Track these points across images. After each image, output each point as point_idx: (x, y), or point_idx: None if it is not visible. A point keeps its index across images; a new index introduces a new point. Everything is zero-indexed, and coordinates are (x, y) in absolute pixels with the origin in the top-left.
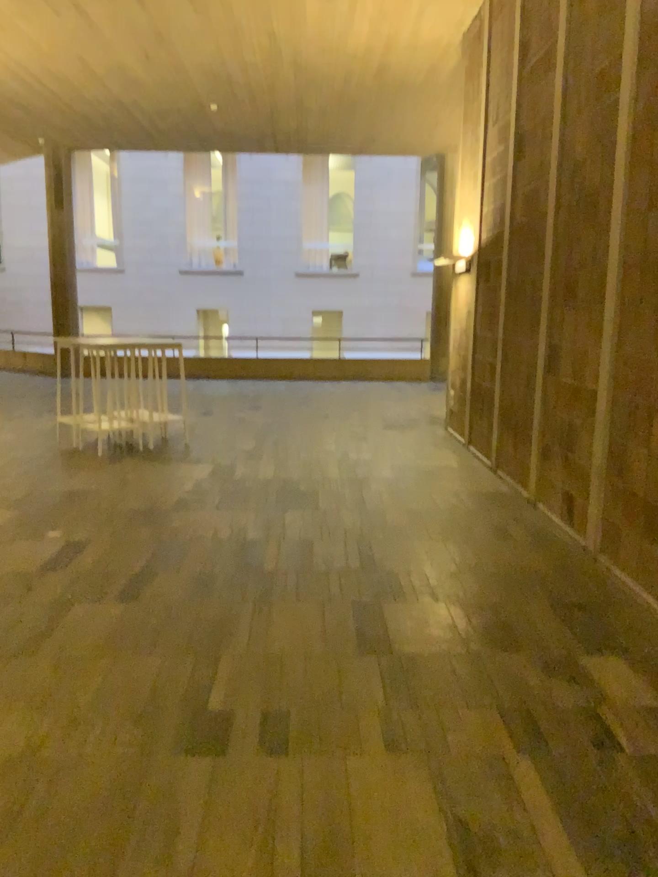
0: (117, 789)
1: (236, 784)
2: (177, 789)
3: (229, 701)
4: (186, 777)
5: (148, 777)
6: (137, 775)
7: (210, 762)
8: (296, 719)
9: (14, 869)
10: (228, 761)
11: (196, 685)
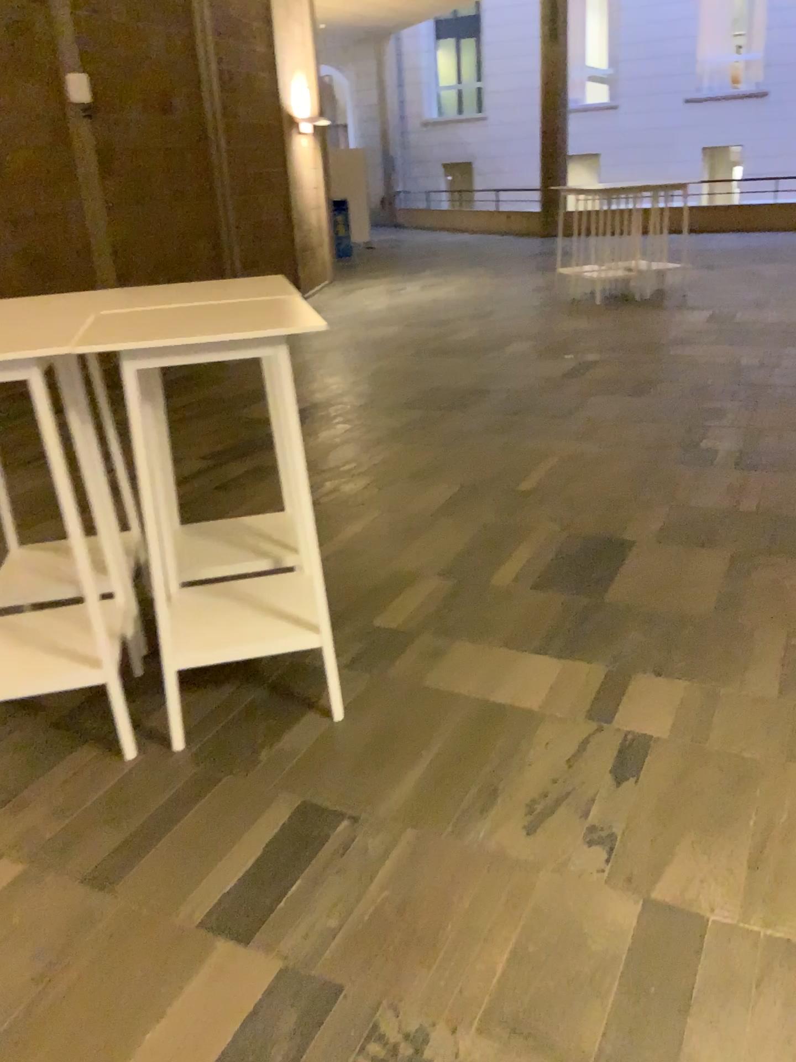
0: (634, 473)
1: (715, 479)
2: (674, 477)
3: (713, 447)
4: (680, 473)
5: (654, 471)
6: (647, 469)
7: (697, 469)
8: (764, 458)
9: (577, 492)
10: (710, 470)
11: (688, 438)
